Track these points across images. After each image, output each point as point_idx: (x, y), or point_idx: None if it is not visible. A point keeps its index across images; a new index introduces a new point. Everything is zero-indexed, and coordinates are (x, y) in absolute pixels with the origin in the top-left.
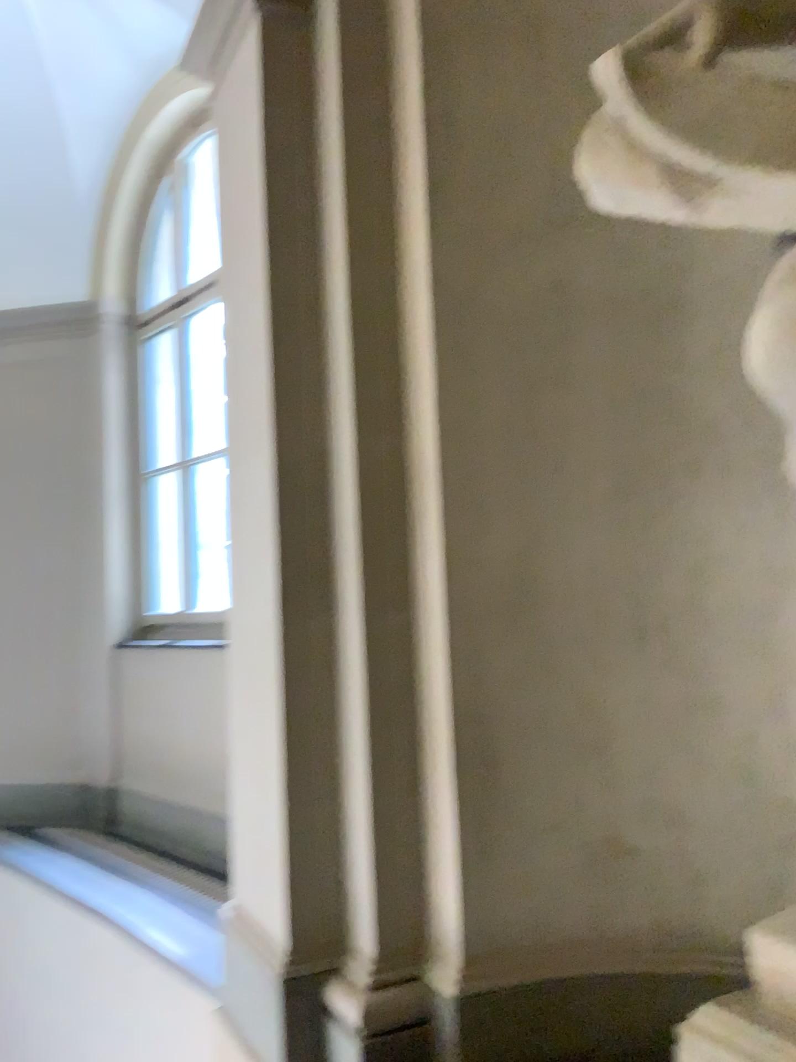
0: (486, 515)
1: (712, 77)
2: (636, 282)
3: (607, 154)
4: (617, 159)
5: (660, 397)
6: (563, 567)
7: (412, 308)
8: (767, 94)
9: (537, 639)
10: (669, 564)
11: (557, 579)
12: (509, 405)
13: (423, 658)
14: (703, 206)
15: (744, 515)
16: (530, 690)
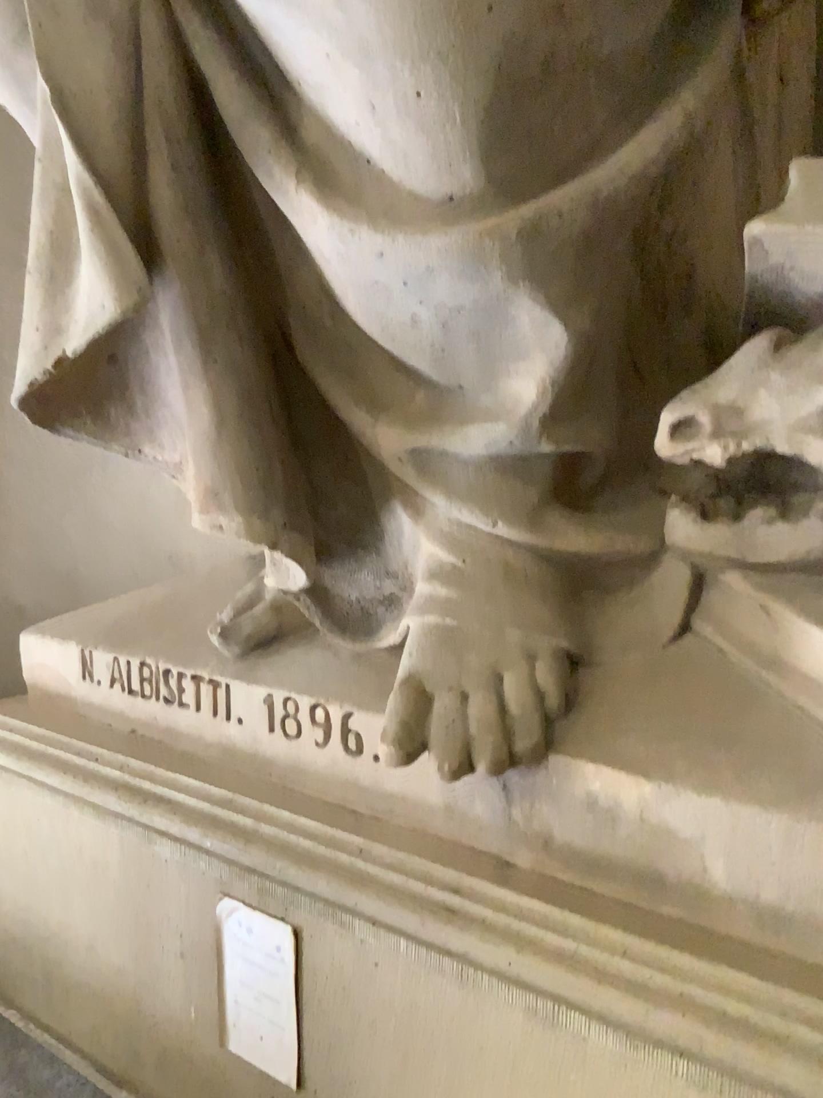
0: None
1: None
2: None
3: None
4: None
5: None
6: None
7: None
8: None
9: None
10: None
11: None
12: None
13: None
14: None
15: None
16: None
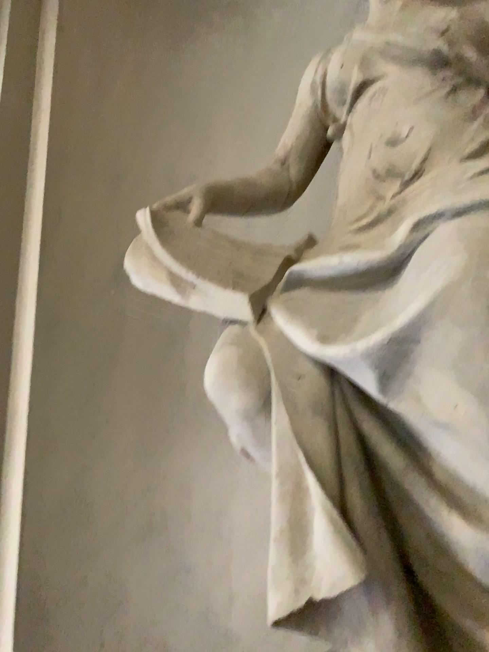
0: (58, 450)
1: (201, 232)
2: (164, 317)
3: (143, 260)
4: (148, 264)
5: (172, 384)
6: (105, 485)
7: (26, 314)
8: (227, 247)
9: (83, 533)
10: (170, 484)
11: (100, 492)
12: (82, 381)
13: (2, 548)
14: (191, 298)
15: (213, 456)
16: (75, 569)
